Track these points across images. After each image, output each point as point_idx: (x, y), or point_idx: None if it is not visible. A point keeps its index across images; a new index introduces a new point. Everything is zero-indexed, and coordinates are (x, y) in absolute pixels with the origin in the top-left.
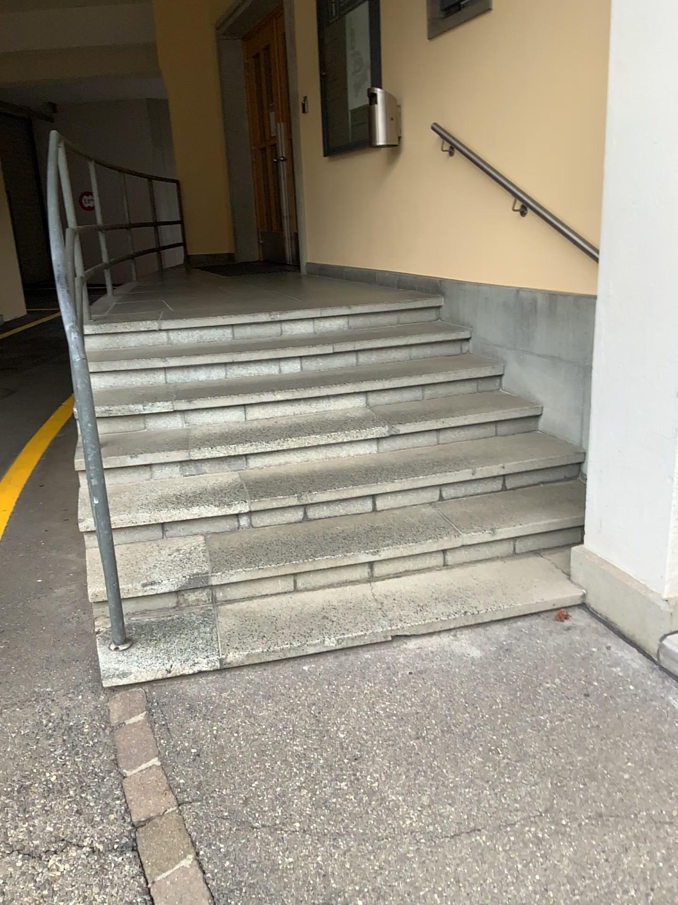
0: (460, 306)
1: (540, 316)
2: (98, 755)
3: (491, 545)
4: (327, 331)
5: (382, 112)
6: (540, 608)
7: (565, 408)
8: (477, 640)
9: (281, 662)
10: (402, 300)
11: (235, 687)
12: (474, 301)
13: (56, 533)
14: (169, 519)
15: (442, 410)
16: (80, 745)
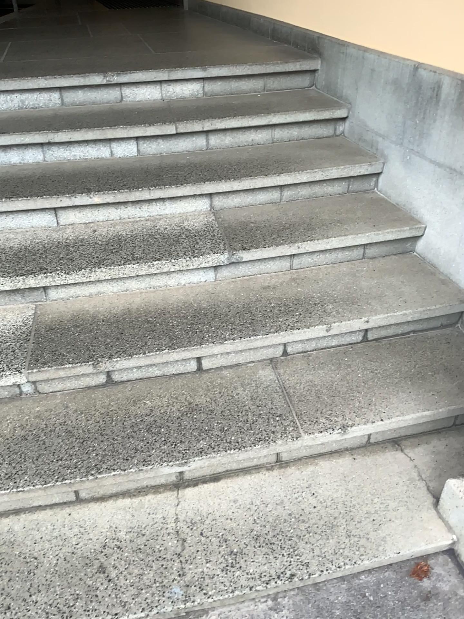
0: (338, 74)
1: (442, 110)
2: None
3: (339, 443)
4: (175, 102)
5: None
6: (392, 565)
7: (454, 241)
8: None
9: None
10: (274, 56)
11: None
12: (355, 71)
13: None
14: None
15: (300, 222)
16: None
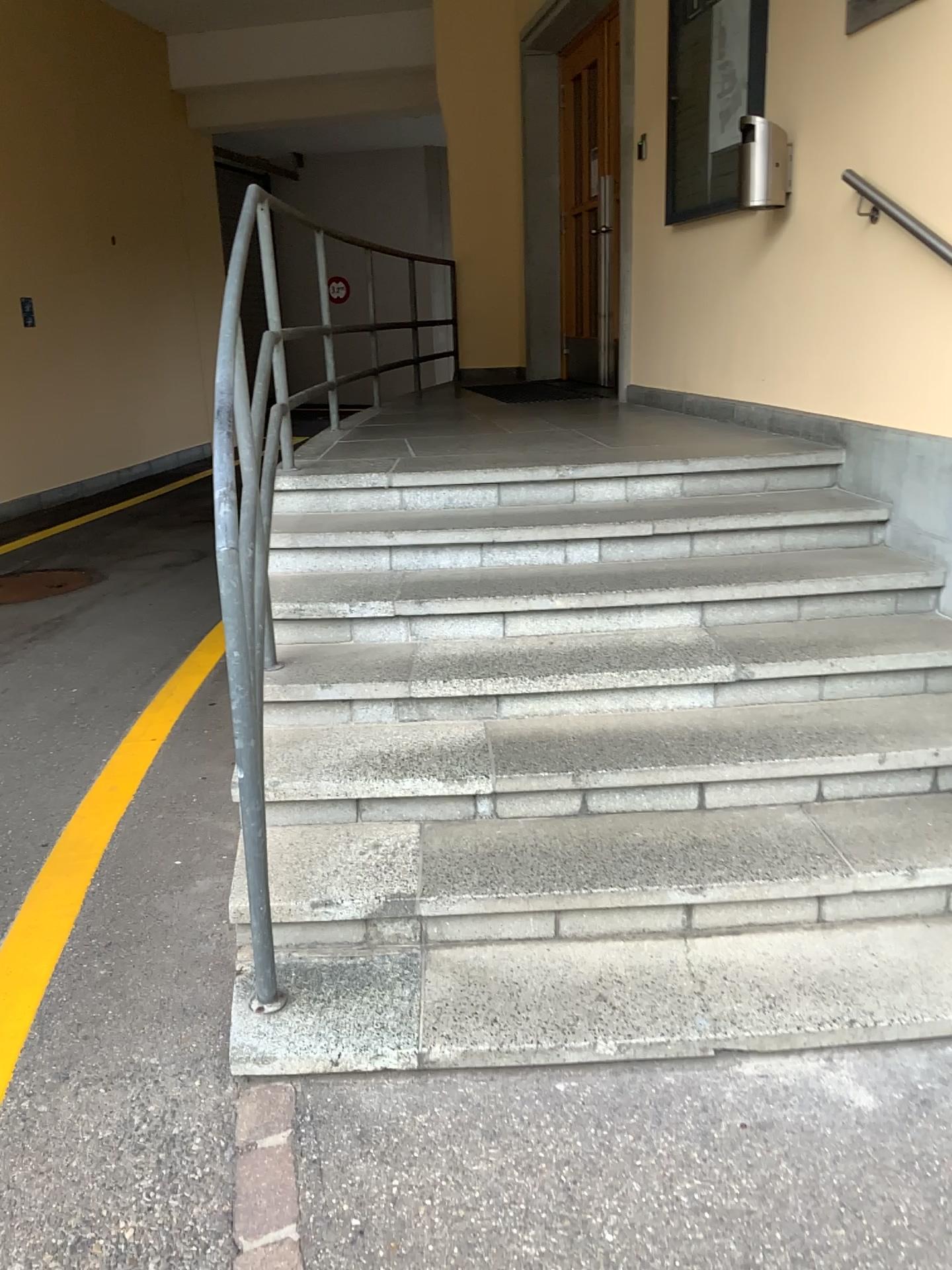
0: (872, 469)
1: None
2: (204, 1203)
3: (904, 894)
4: (648, 500)
5: (762, 154)
6: None
7: None
8: (869, 1077)
9: (521, 1070)
10: (775, 452)
11: (439, 1107)
12: (896, 462)
13: (216, 784)
14: (368, 793)
15: (830, 642)
16: (180, 1177)
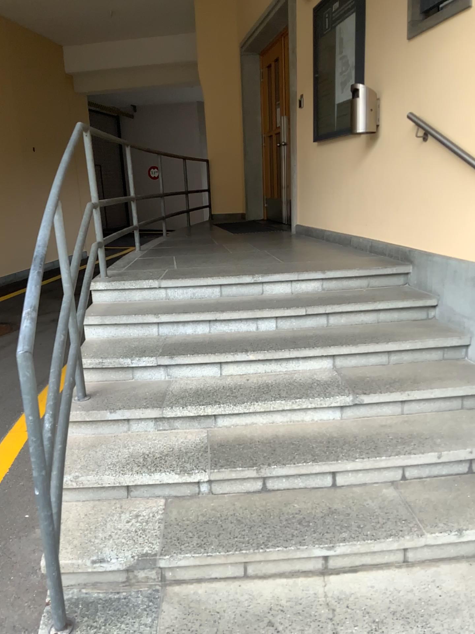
0: (427, 275)
1: None
2: None
3: (456, 546)
4: (303, 294)
5: (363, 104)
6: None
7: None
8: None
9: None
10: (373, 264)
11: None
12: (441, 272)
13: None
14: (134, 480)
15: (407, 379)
16: None
